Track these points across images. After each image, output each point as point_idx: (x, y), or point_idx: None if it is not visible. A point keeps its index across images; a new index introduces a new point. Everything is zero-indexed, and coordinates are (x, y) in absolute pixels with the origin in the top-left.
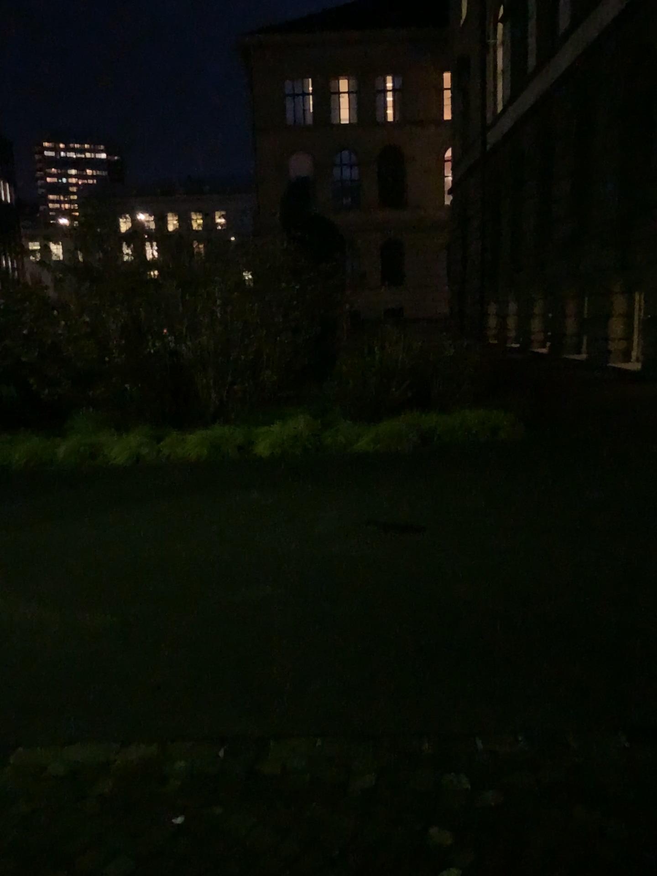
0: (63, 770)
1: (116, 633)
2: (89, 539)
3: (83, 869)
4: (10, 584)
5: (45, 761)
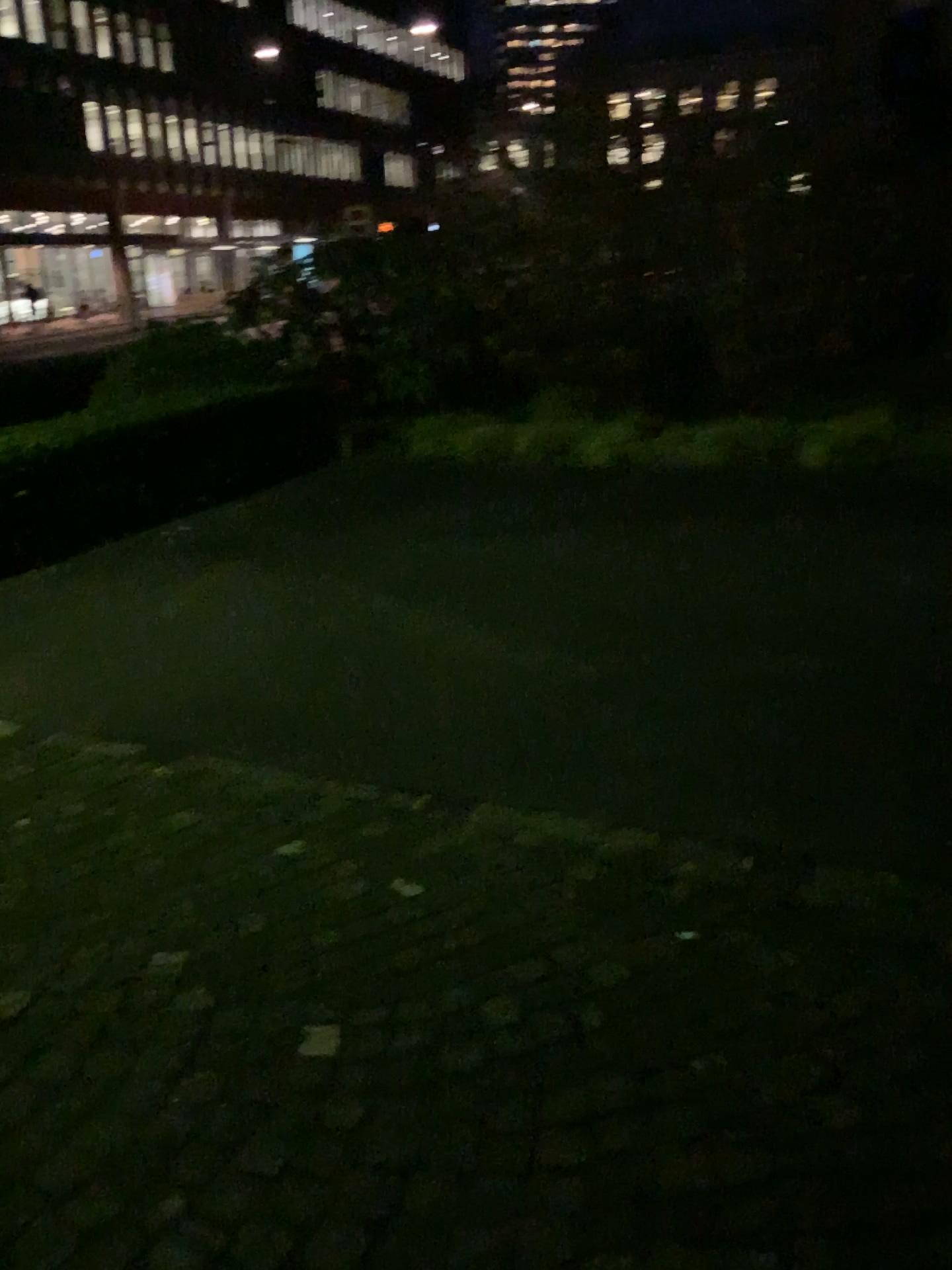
0: (528, 840)
1: (592, 685)
2: (554, 559)
3: (557, 960)
4: (454, 604)
5: (505, 825)
